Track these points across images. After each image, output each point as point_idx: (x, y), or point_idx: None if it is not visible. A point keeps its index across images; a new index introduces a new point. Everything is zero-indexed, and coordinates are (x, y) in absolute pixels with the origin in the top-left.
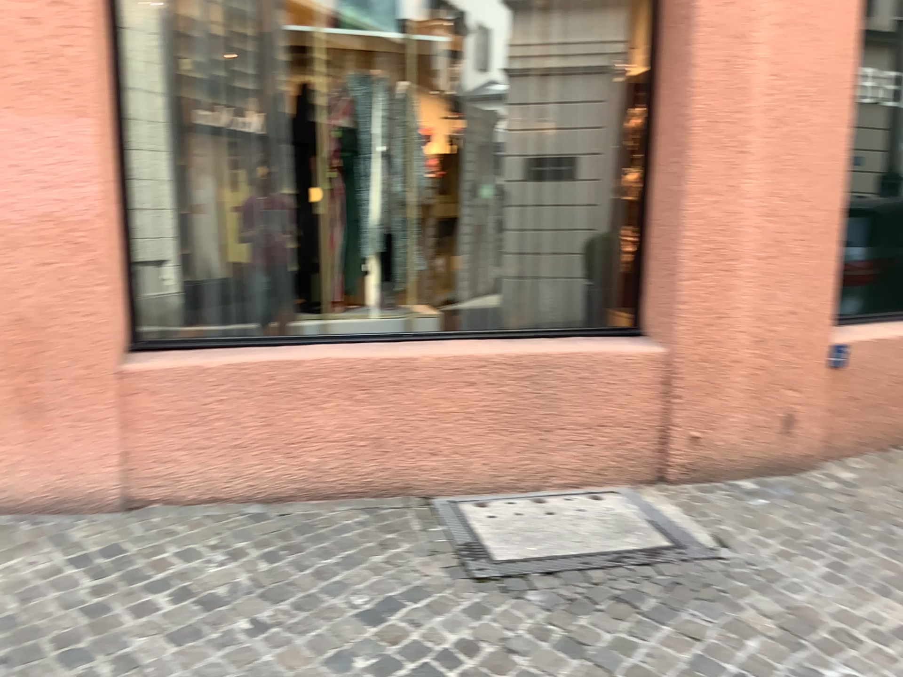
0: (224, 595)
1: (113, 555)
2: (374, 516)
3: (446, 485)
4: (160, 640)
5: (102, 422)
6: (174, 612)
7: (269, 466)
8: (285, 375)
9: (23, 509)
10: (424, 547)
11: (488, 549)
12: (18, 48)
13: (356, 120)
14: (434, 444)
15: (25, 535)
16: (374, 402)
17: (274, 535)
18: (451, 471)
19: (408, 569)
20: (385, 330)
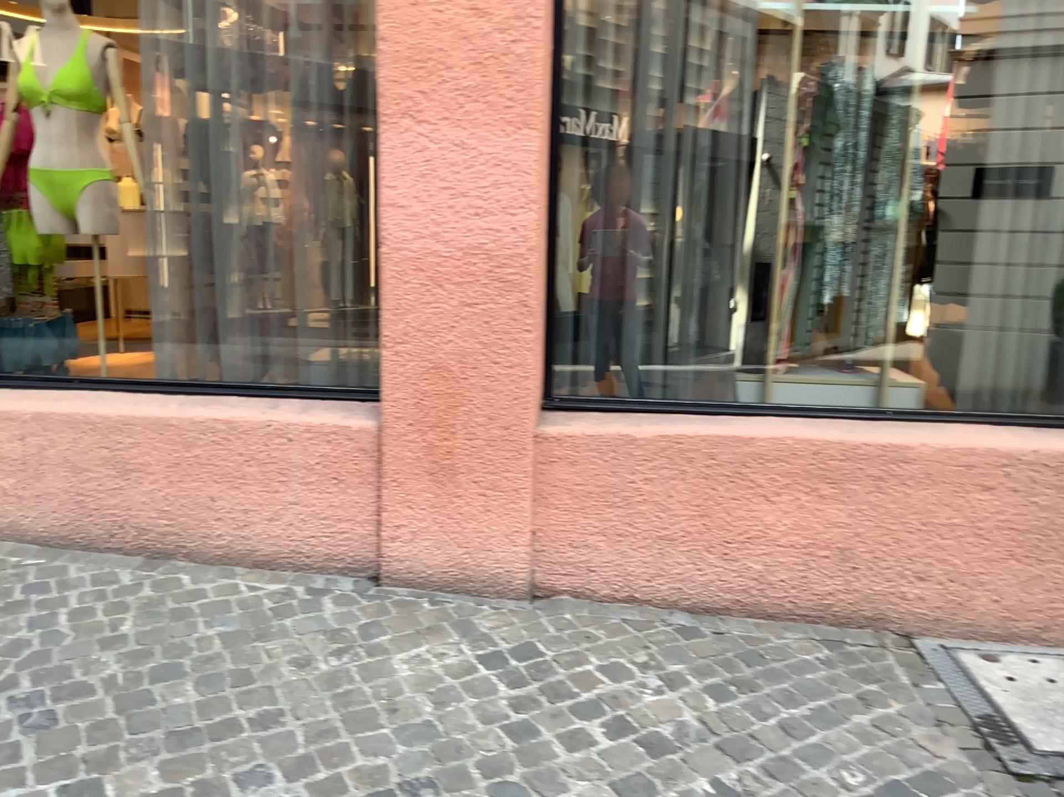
0: (673, 740)
1: (528, 660)
2: (845, 655)
3: (939, 622)
4: (607, 791)
5: (514, 494)
6: (616, 754)
7: (702, 569)
8: (733, 455)
9: (421, 586)
10: (930, 714)
11: (1029, 732)
12: (461, 44)
13: (831, 122)
14: (926, 565)
15: (426, 617)
16: (847, 500)
17: (717, 663)
18: (947, 604)
19: (916, 744)
20: (846, 400)
